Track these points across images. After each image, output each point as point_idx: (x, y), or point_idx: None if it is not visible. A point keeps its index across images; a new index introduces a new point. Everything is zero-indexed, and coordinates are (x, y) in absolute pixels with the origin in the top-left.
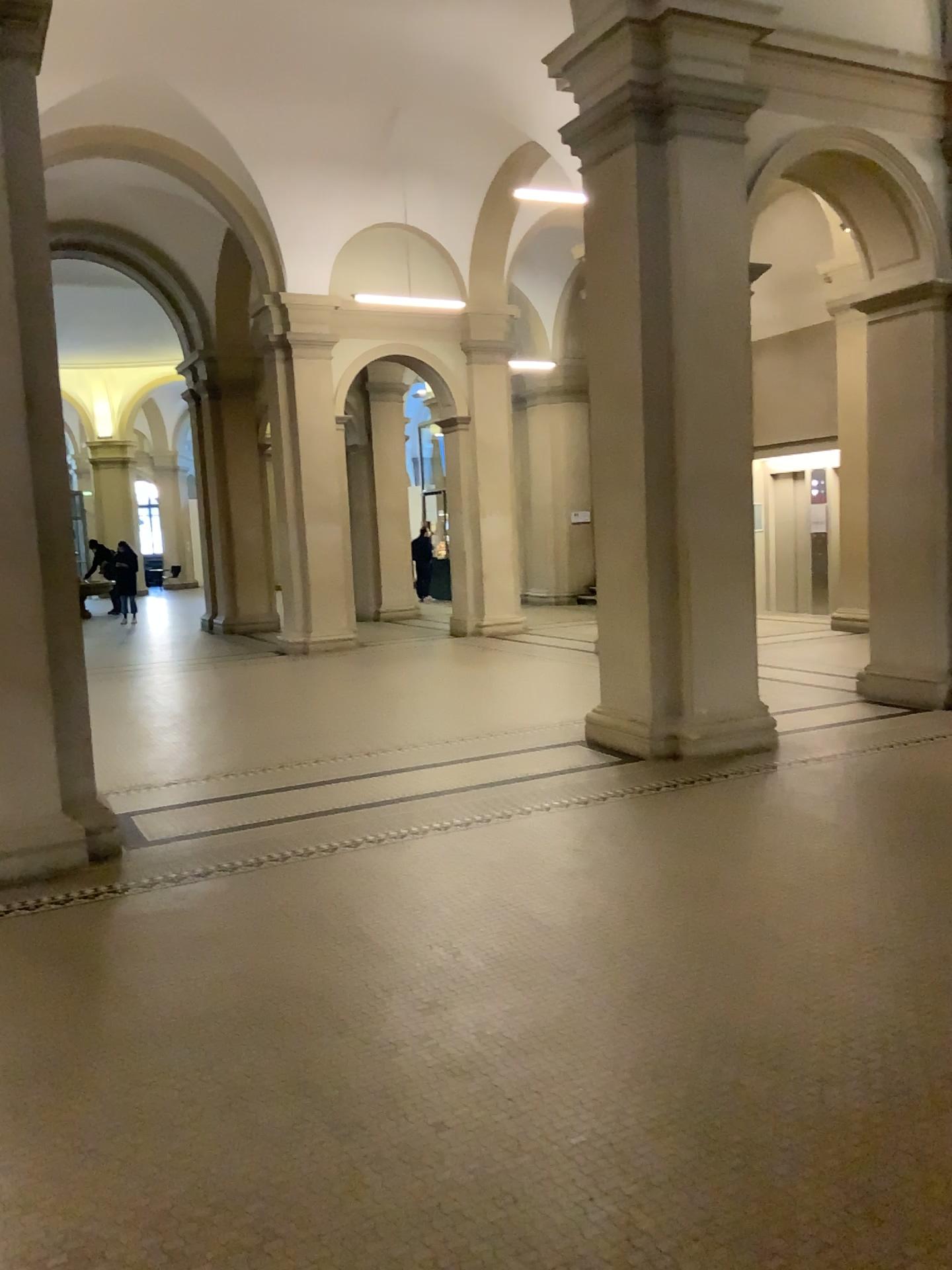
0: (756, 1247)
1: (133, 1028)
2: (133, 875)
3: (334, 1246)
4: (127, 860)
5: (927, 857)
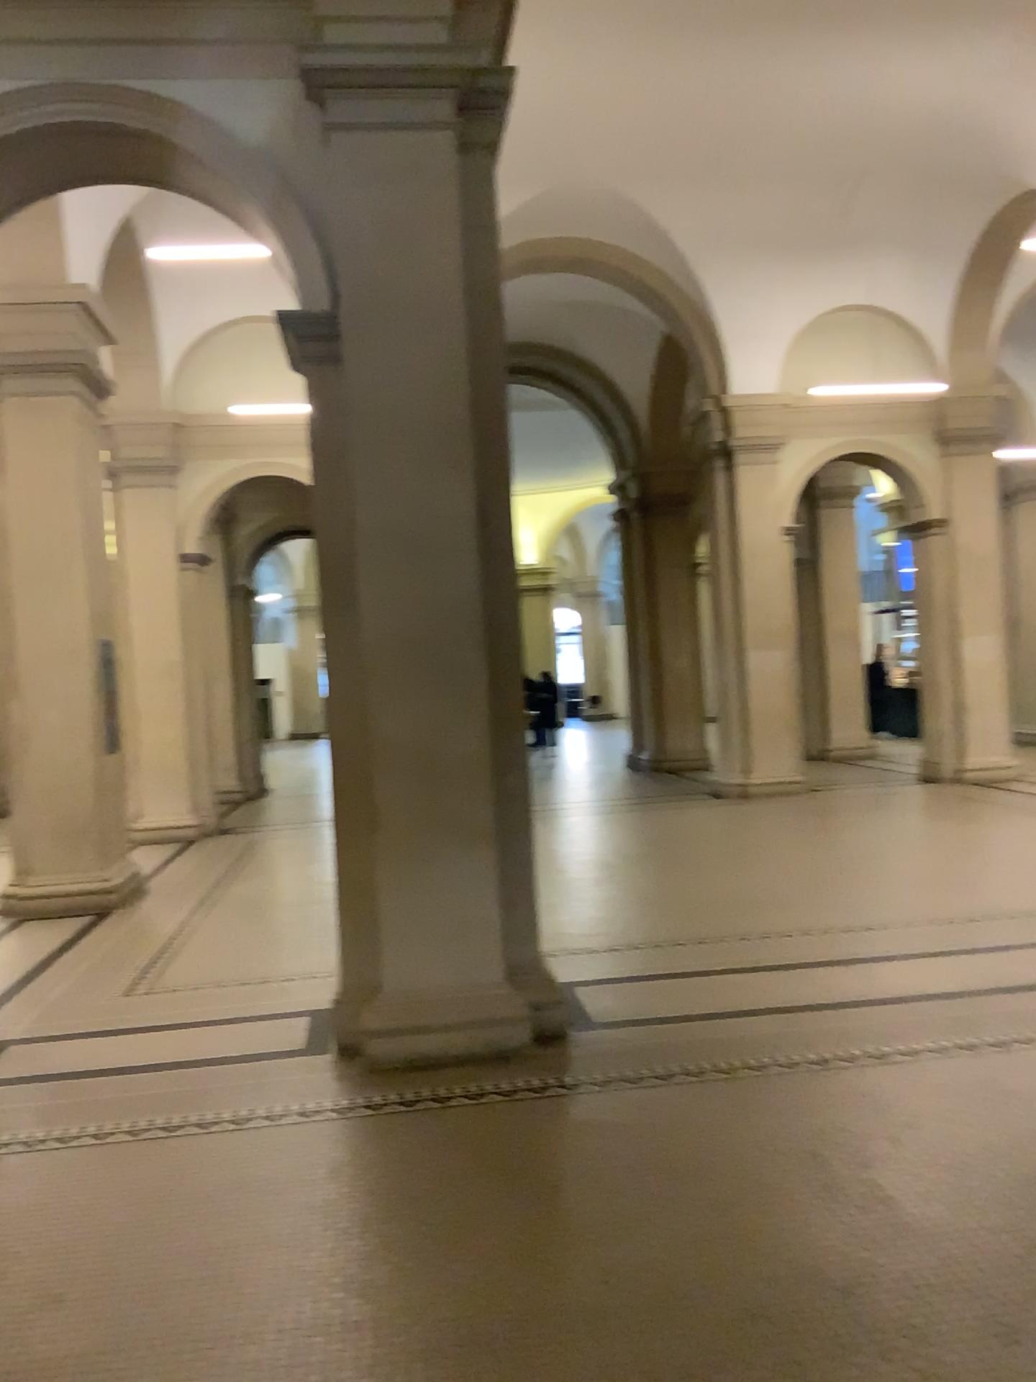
0: None
1: (599, 1299)
2: (582, 1071)
3: None
4: (574, 1050)
5: None
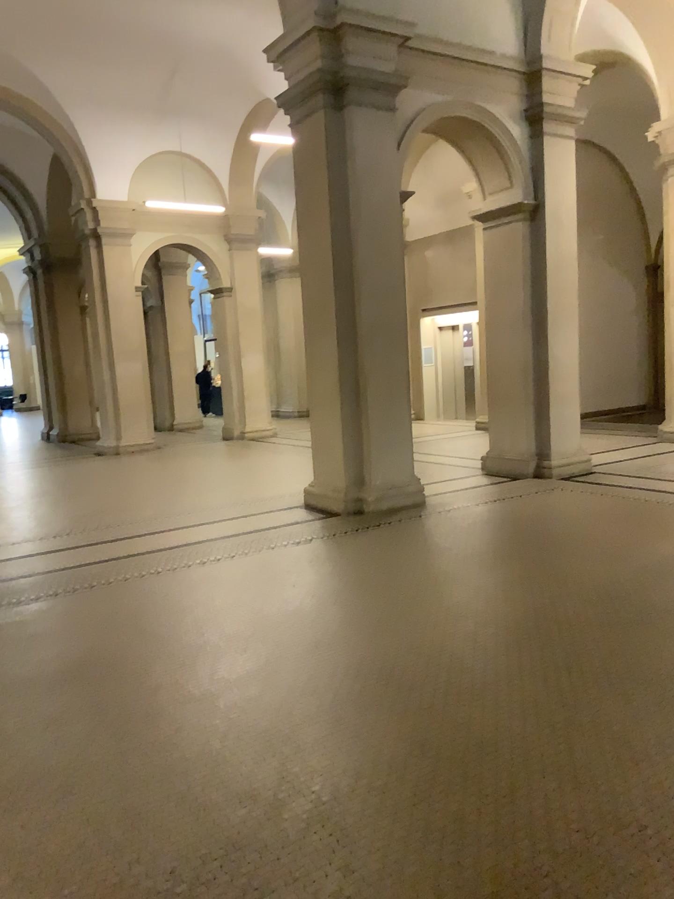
0: (349, 782)
1: None
2: None
3: (98, 803)
4: None
5: (499, 567)
